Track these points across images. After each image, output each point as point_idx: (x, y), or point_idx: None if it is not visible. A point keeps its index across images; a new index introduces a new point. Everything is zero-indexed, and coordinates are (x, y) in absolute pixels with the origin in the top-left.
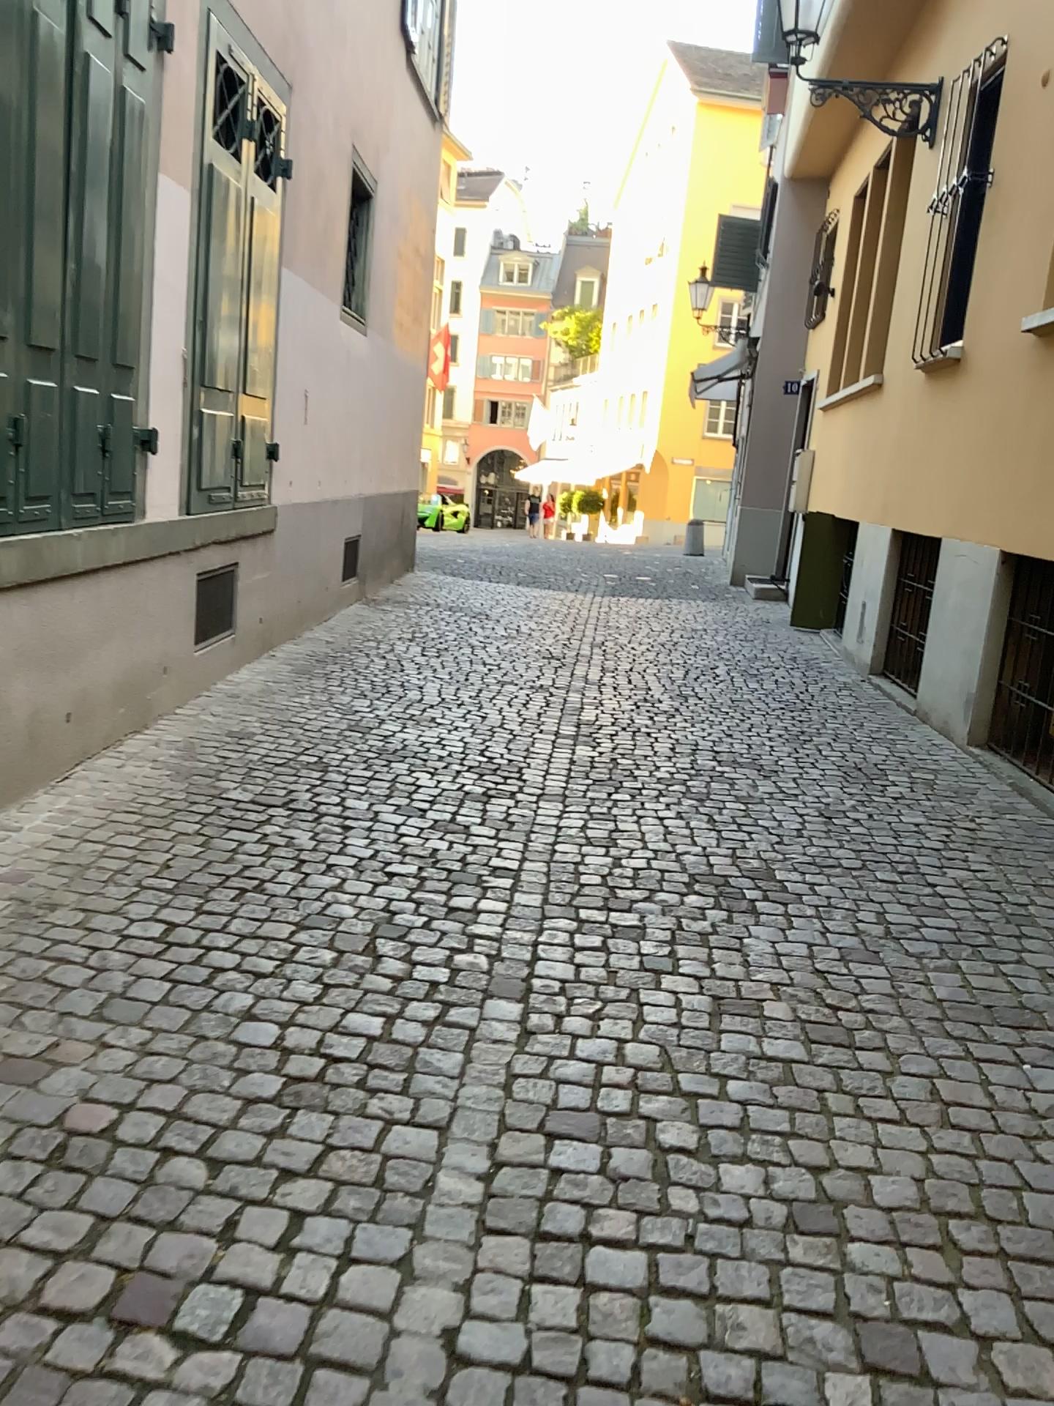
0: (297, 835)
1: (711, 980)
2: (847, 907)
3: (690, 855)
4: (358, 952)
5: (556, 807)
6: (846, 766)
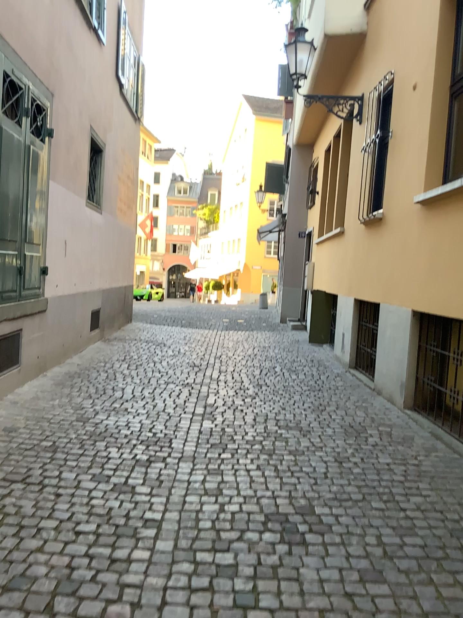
0: (23, 505)
1: (279, 611)
2: (358, 533)
3: (263, 498)
4: (39, 611)
5: (187, 468)
6: (345, 427)
